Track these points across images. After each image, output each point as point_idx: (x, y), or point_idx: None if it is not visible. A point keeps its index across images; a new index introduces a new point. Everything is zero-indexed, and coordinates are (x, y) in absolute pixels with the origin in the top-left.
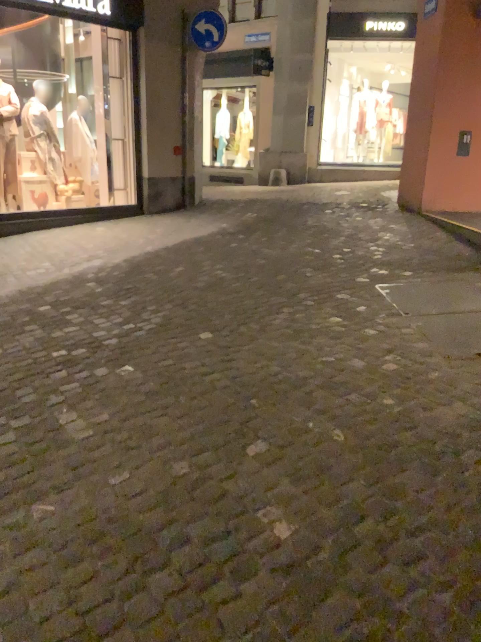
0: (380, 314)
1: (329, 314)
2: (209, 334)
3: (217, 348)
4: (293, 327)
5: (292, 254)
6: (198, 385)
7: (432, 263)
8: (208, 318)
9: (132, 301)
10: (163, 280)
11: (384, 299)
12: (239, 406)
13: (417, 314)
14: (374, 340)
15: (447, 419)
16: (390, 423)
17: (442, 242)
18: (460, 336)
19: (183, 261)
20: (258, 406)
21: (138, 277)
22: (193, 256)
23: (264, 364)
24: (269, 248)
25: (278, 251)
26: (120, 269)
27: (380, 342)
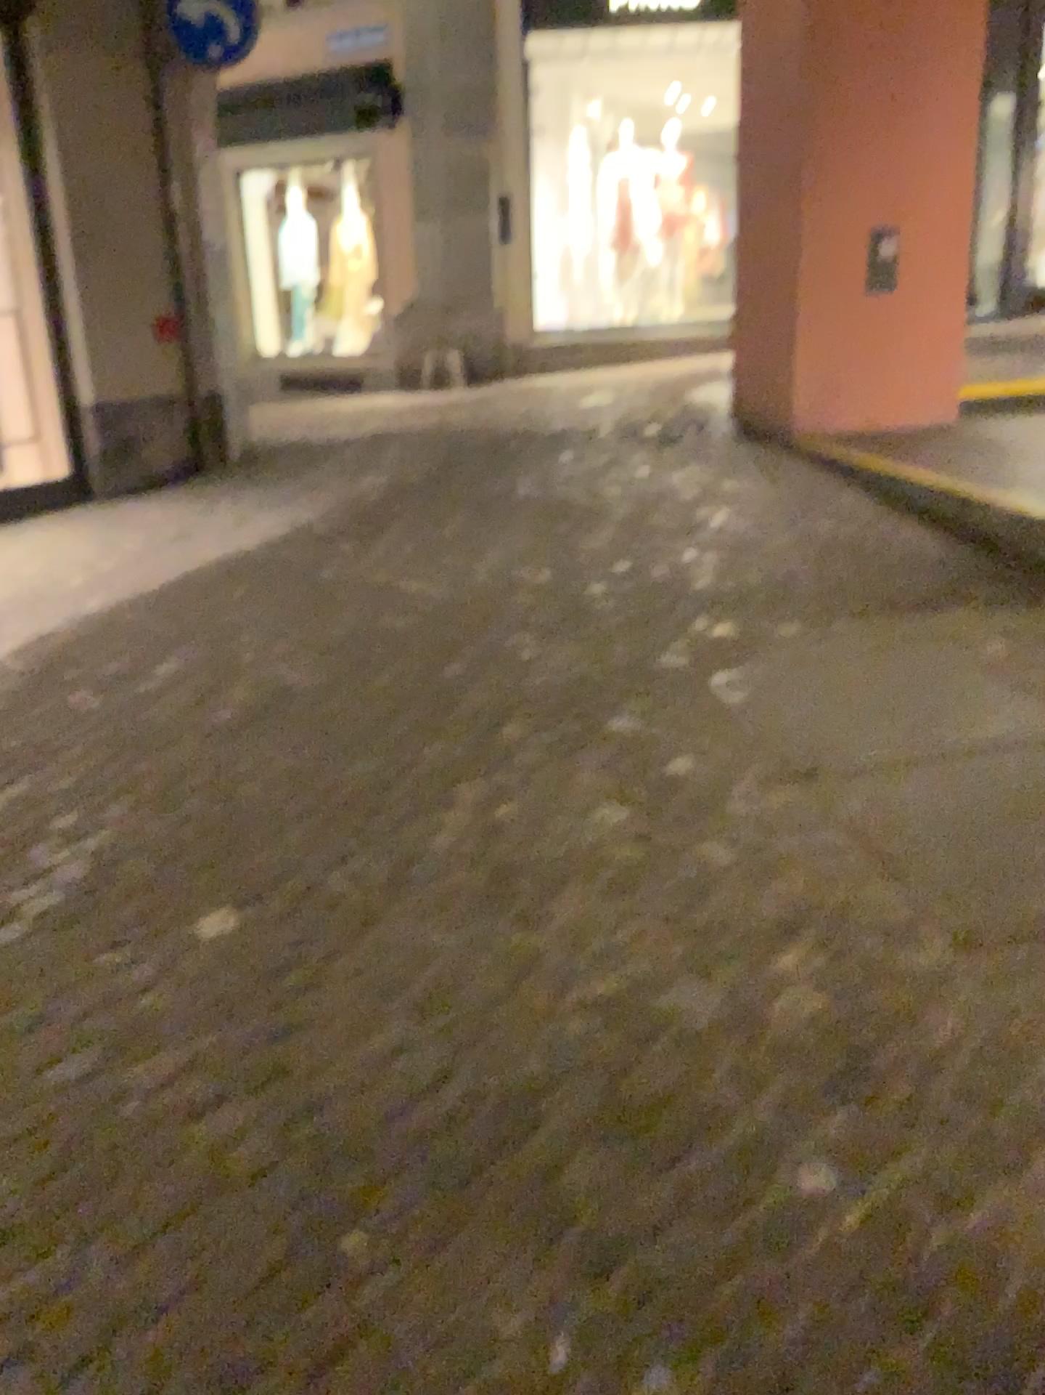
0: (737, 785)
1: (589, 797)
2: (231, 917)
3: (248, 978)
4: (487, 861)
5: (478, 594)
6: (169, 1166)
7: (849, 592)
8: (235, 845)
9: (14, 801)
10: (122, 710)
11: (740, 725)
12: (300, 1272)
13: (840, 774)
14: (730, 892)
15: (1030, 1254)
16: (840, 1300)
17: (861, 526)
18: (980, 851)
19: (183, 641)
20: (370, 1263)
21: (49, 707)
22: (211, 621)
23: (396, 1037)
24: (418, 581)
25: (441, 587)
26: (4, 683)
27: (752, 900)
